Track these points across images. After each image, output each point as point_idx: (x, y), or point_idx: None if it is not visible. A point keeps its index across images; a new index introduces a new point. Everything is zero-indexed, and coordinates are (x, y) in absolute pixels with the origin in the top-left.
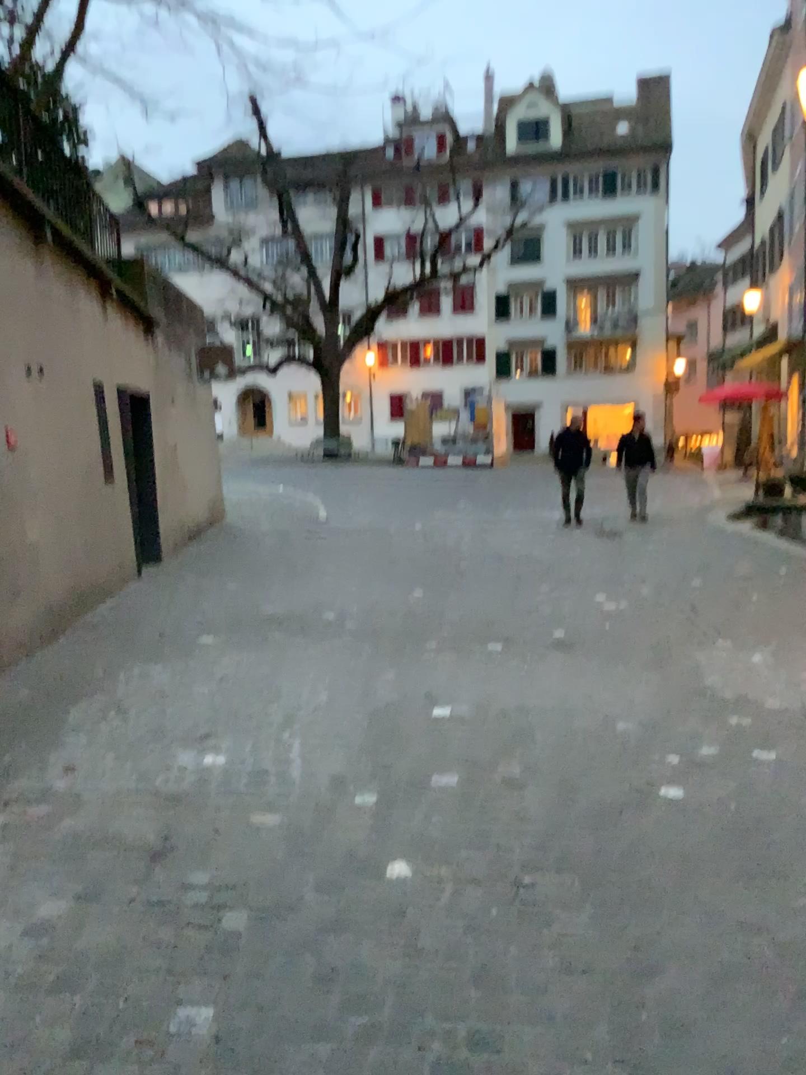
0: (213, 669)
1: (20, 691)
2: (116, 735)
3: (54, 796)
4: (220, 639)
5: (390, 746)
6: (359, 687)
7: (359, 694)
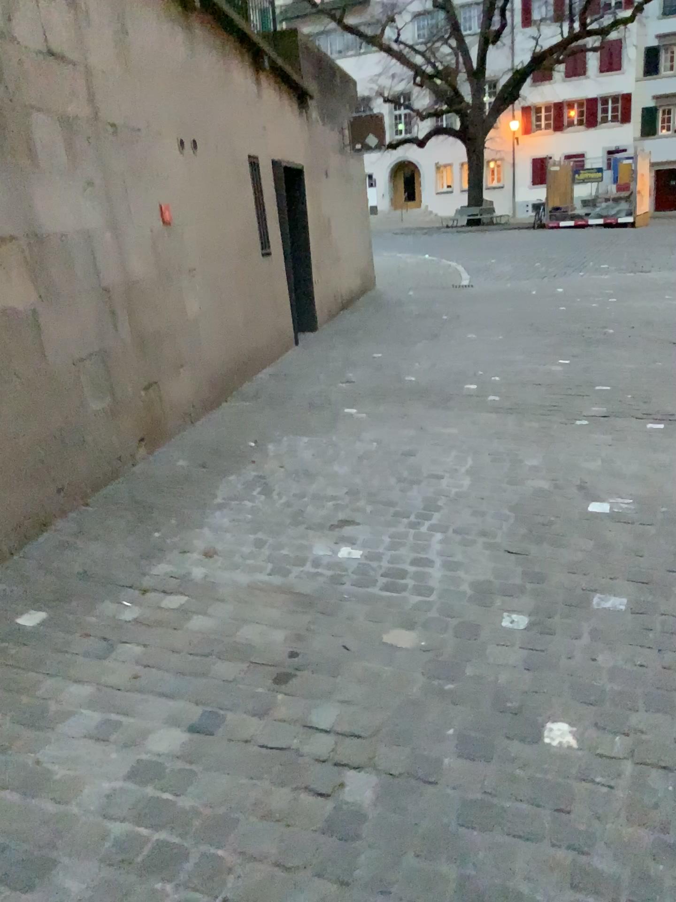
0: (357, 443)
1: (179, 461)
2: (256, 518)
3: (188, 589)
4: (366, 410)
5: (542, 551)
6: (505, 471)
7: (506, 480)
